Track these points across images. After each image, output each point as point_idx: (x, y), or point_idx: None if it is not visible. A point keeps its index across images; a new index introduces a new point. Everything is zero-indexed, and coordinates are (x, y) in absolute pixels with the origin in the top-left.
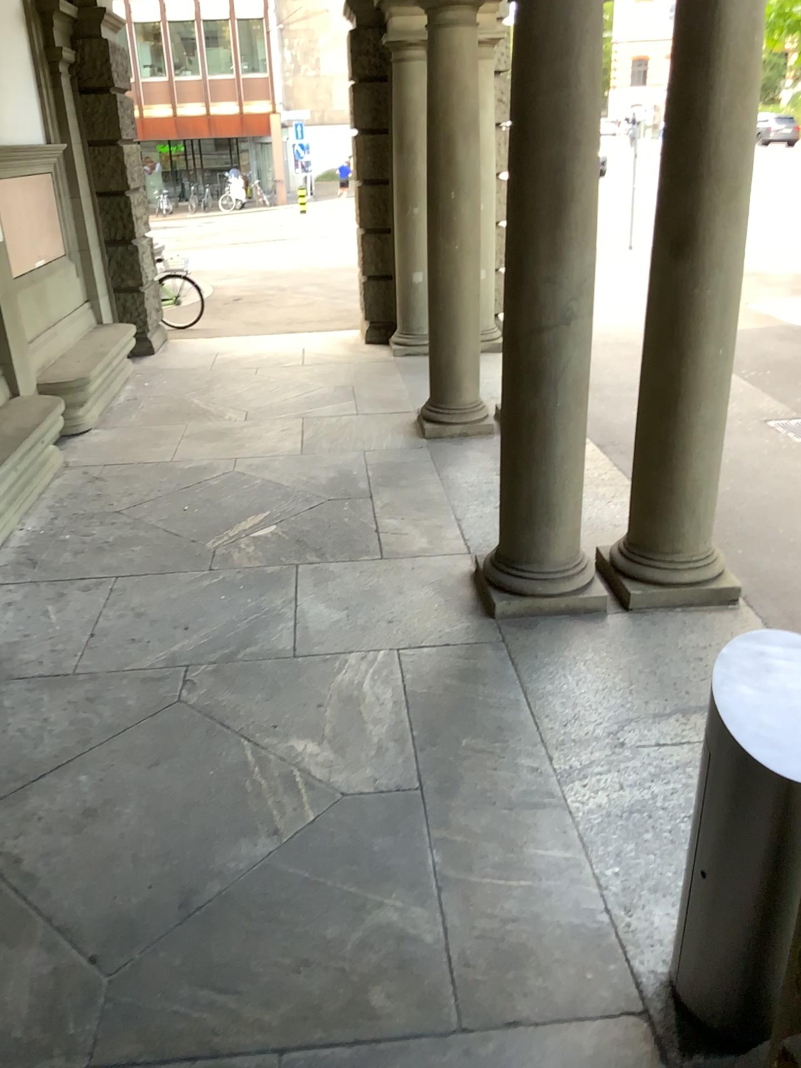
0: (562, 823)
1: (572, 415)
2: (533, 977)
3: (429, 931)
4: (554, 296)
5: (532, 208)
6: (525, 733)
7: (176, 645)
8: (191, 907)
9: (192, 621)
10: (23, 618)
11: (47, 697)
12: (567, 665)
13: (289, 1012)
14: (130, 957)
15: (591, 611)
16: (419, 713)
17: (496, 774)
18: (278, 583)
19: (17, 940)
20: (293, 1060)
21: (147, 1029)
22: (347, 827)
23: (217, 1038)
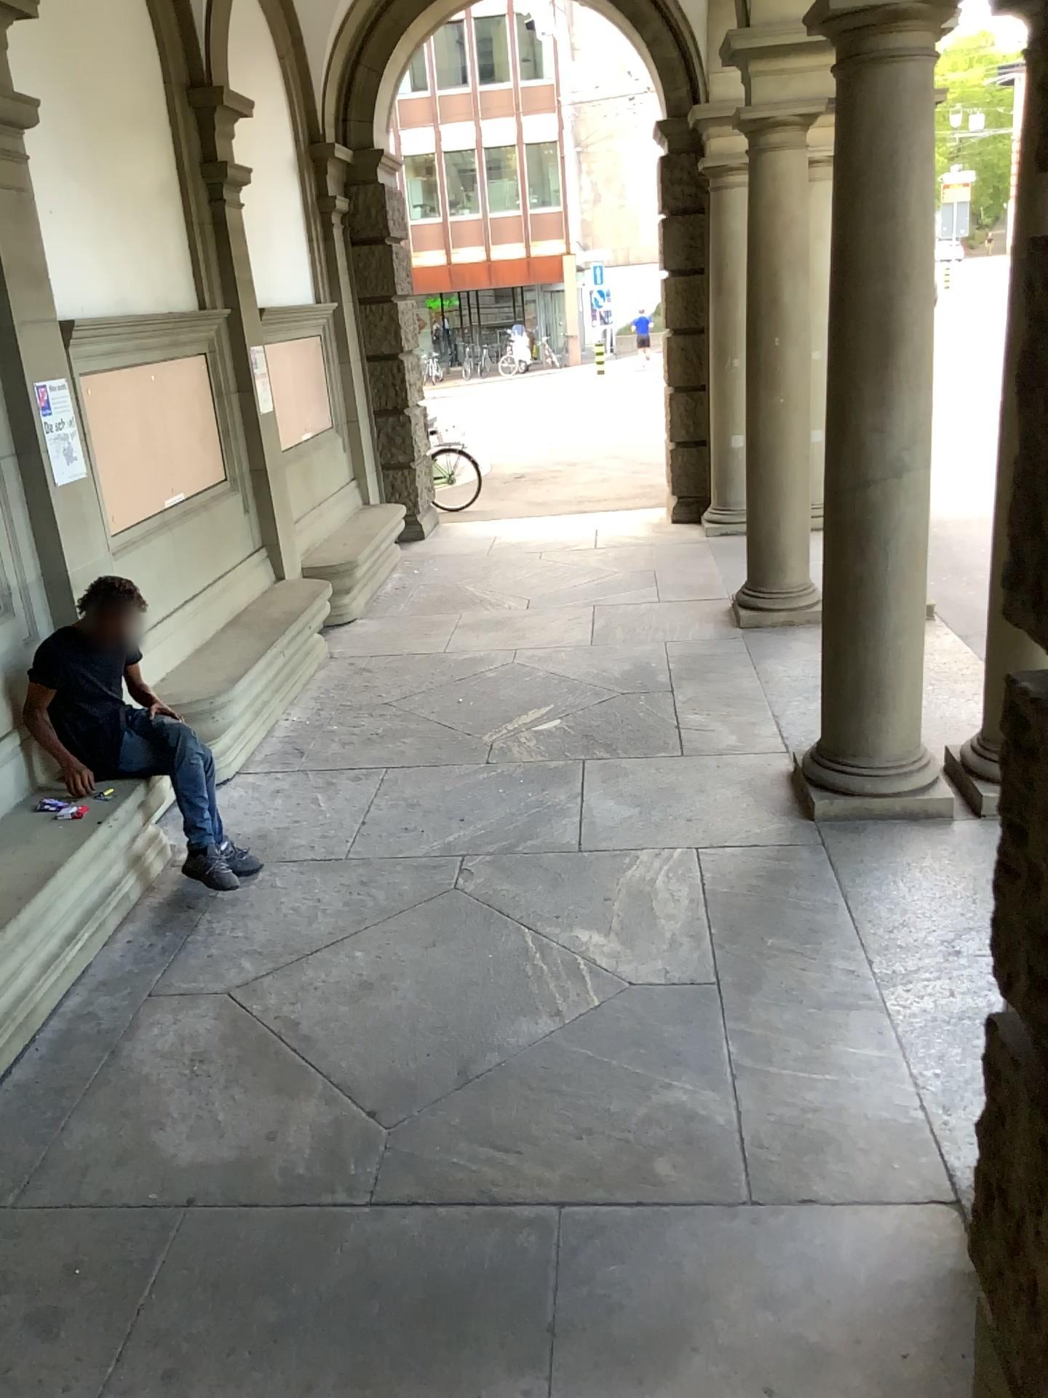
0: (877, 1023)
1: (905, 582)
2: (832, 1161)
3: (720, 1112)
4: (880, 446)
5: (854, 350)
6: (841, 936)
7: (452, 836)
8: (469, 1075)
9: (468, 814)
10: (289, 805)
11: (318, 880)
12: (897, 870)
13: (570, 1170)
14: (408, 1112)
15: (933, 816)
16: (720, 912)
17: (805, 974)
18: (565, 778)
19: (297, 1091)
20: (572, 1211)
21: (426, 1174)
22: (634, 1015)
23: (496, 1186)
